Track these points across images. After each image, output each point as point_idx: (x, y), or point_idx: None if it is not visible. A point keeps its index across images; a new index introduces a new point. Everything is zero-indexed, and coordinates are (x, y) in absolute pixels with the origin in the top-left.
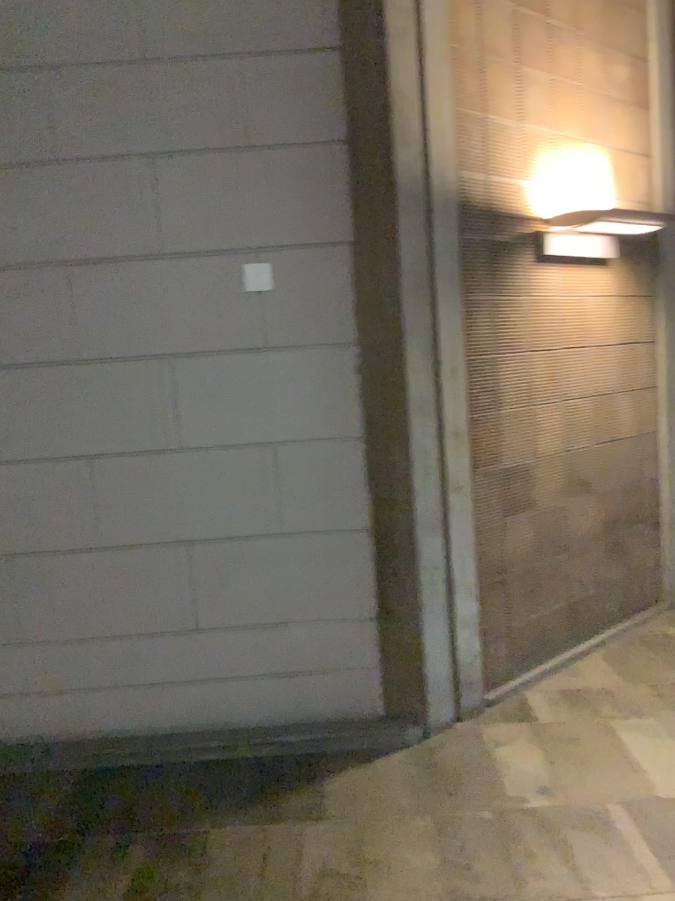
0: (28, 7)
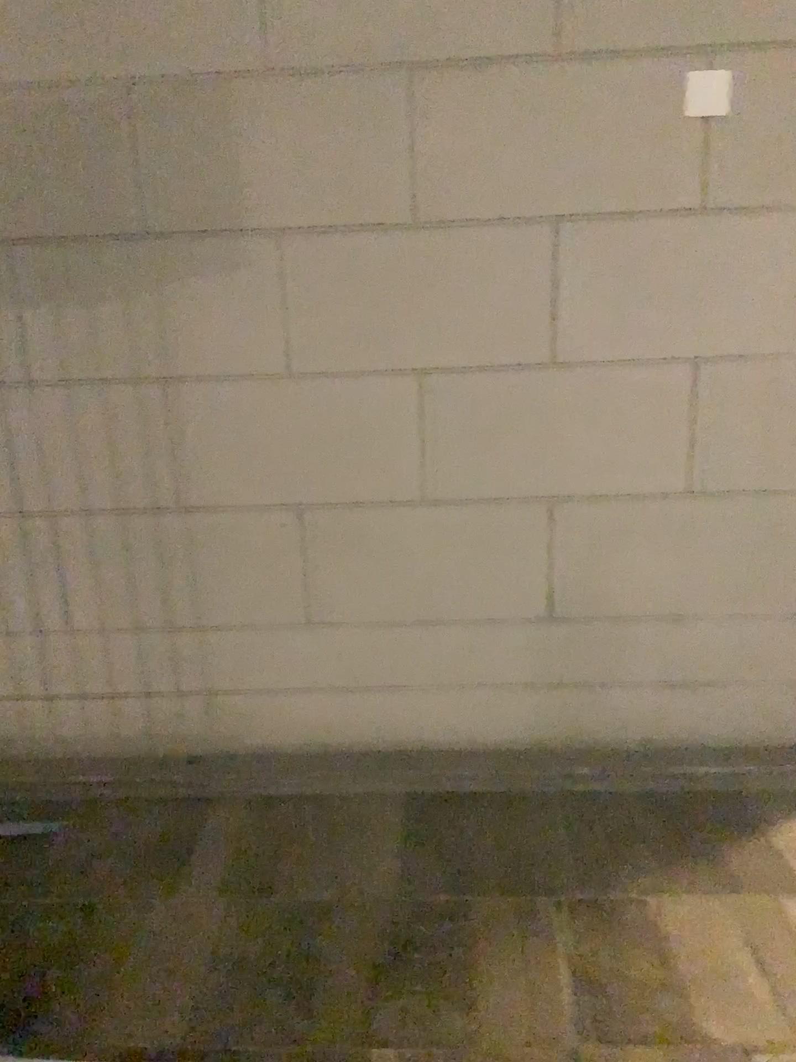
0: None
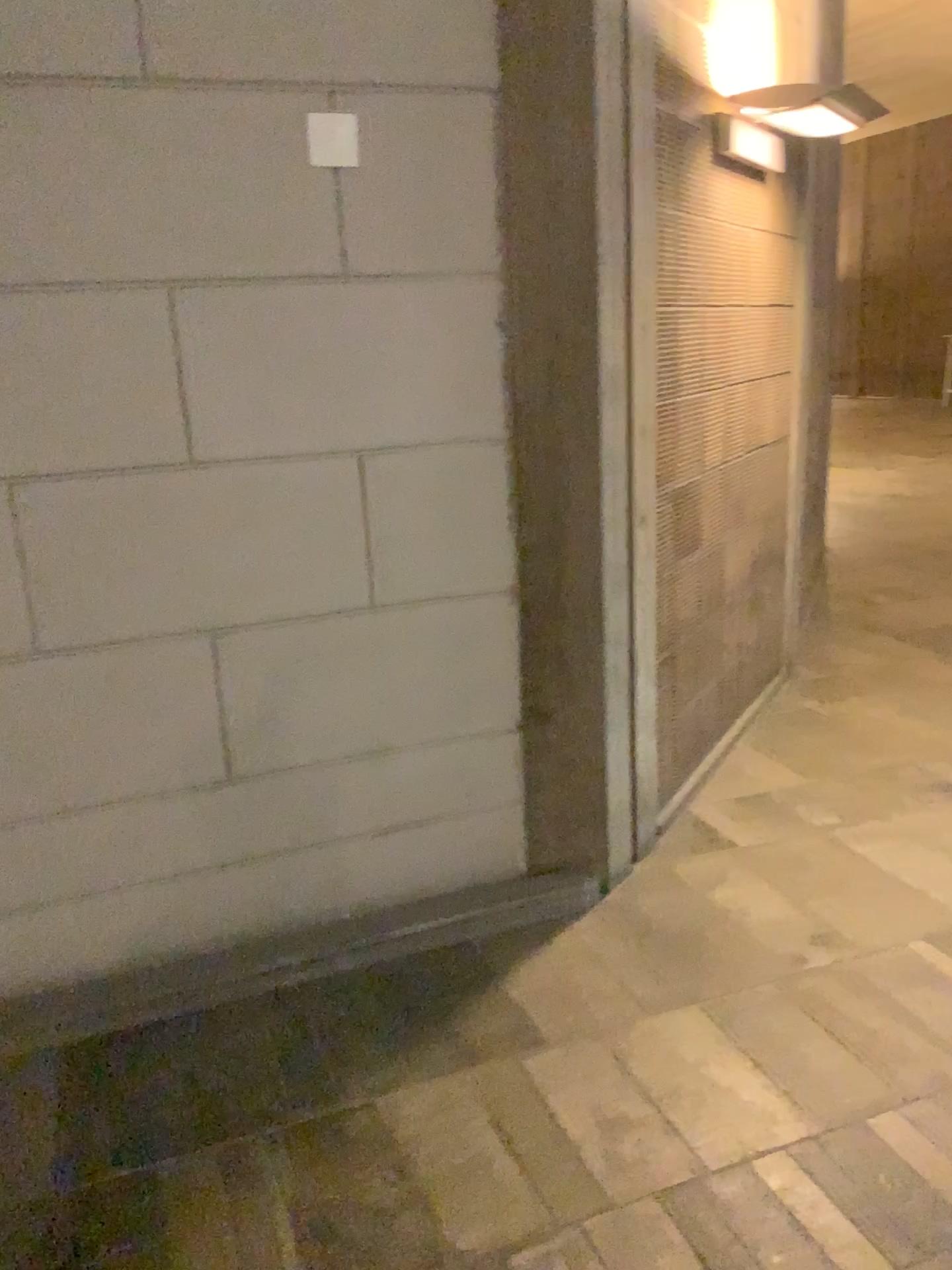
0: None
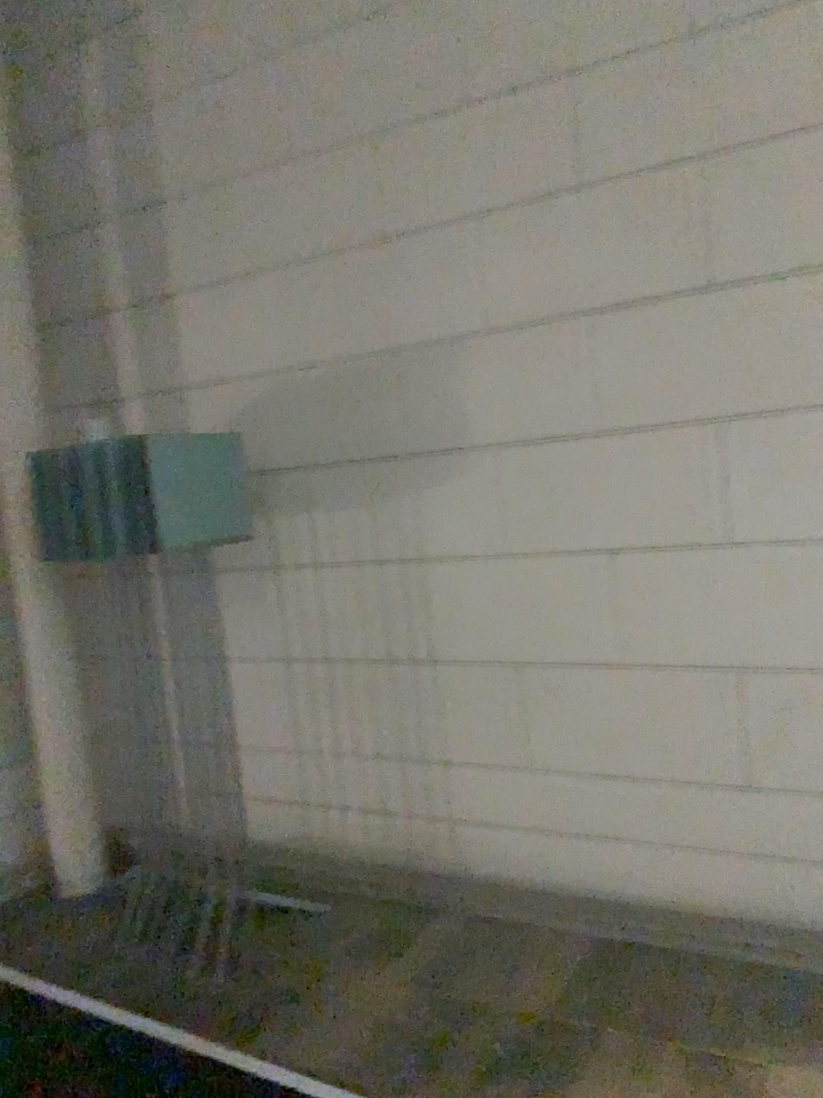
0: (553, 5)
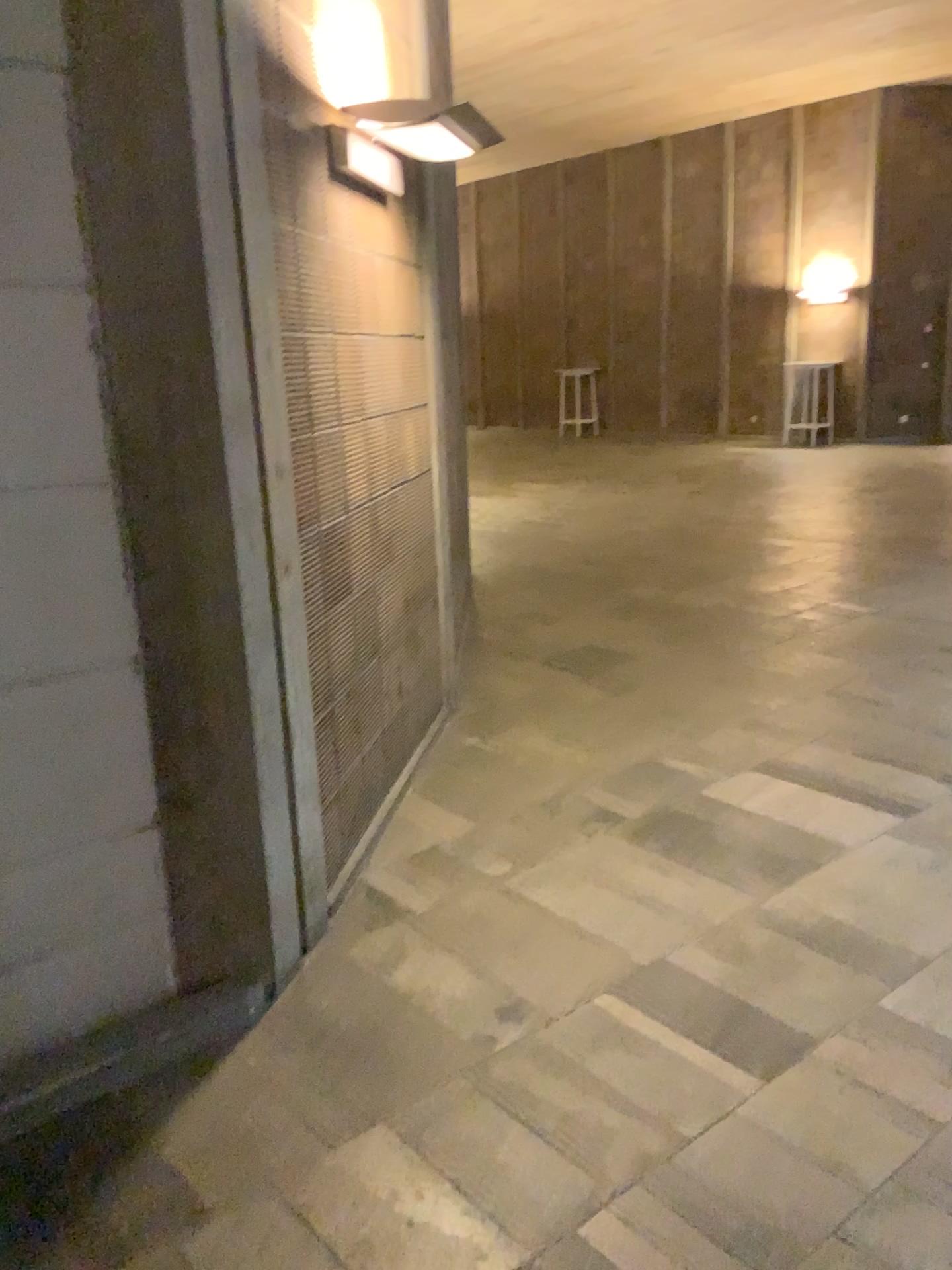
0: None
